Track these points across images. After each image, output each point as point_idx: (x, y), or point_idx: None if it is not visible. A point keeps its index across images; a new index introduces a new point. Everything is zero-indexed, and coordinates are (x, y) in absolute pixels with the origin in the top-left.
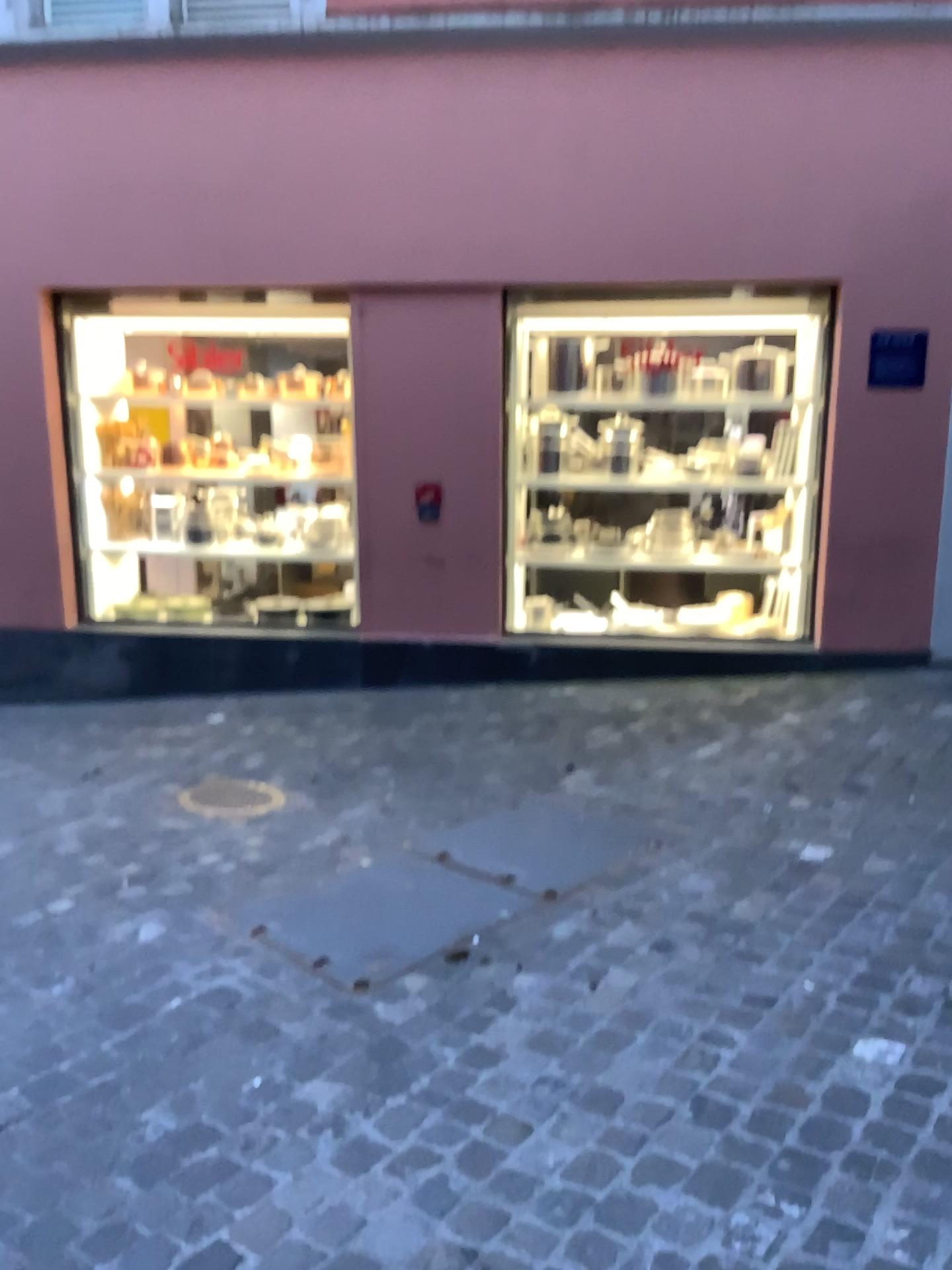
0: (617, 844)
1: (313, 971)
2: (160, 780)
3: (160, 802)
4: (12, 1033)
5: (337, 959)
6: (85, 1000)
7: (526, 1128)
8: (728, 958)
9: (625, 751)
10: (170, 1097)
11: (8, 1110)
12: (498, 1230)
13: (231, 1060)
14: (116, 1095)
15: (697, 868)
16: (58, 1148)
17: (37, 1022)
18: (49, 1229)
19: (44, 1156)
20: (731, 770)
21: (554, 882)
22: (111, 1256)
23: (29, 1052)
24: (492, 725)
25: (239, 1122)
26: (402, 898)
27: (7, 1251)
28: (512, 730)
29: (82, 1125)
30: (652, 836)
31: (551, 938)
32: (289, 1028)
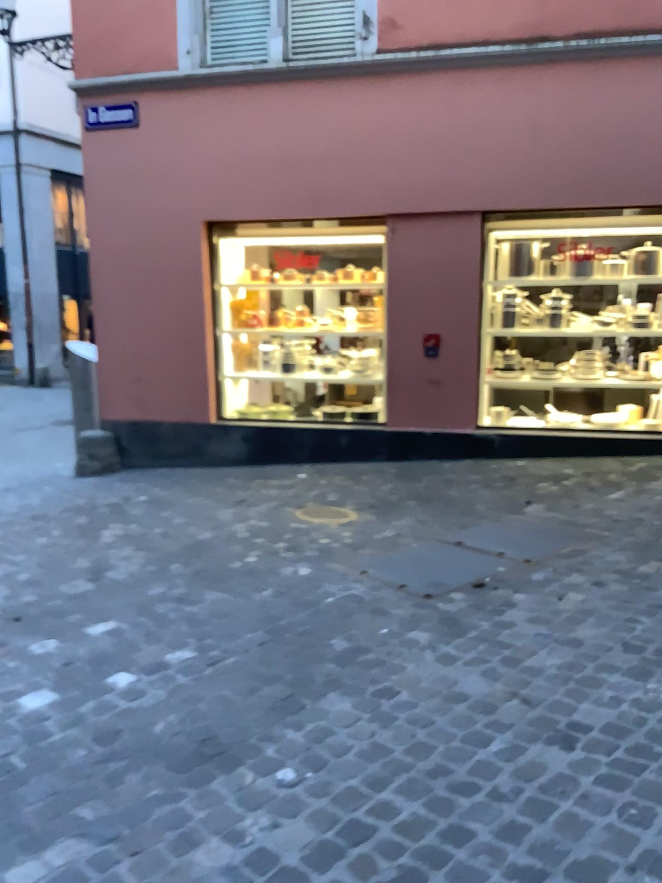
0: (562, 541)
1: (398, 592)
2: (280, 506)
3: (283, 517)
4: (247, 612)
5: (410, 587)
6: (280, 600)
7: (532, 654)
8: (635, 591)
9: (560, 495)
10: (341, 637)
11: (259, 641)
12: (526, 689)
13: (367, 625)
14: (312, 637)
15: (612, 552)
16: (291, 655)
17: (259, 608)
18: (300, 682)
19: (286, 657)
20: (629, 506)
21: (527, 558)
22: (335, 691)
23: (260, 619)
24: (473, 482)
25: (380, 648)
26: (440, 563)
27: (283, 689)
28: (486, 484)
29: (299, 647)
30: (583, 537)
31: (530, 582)
32: (394, 614)
